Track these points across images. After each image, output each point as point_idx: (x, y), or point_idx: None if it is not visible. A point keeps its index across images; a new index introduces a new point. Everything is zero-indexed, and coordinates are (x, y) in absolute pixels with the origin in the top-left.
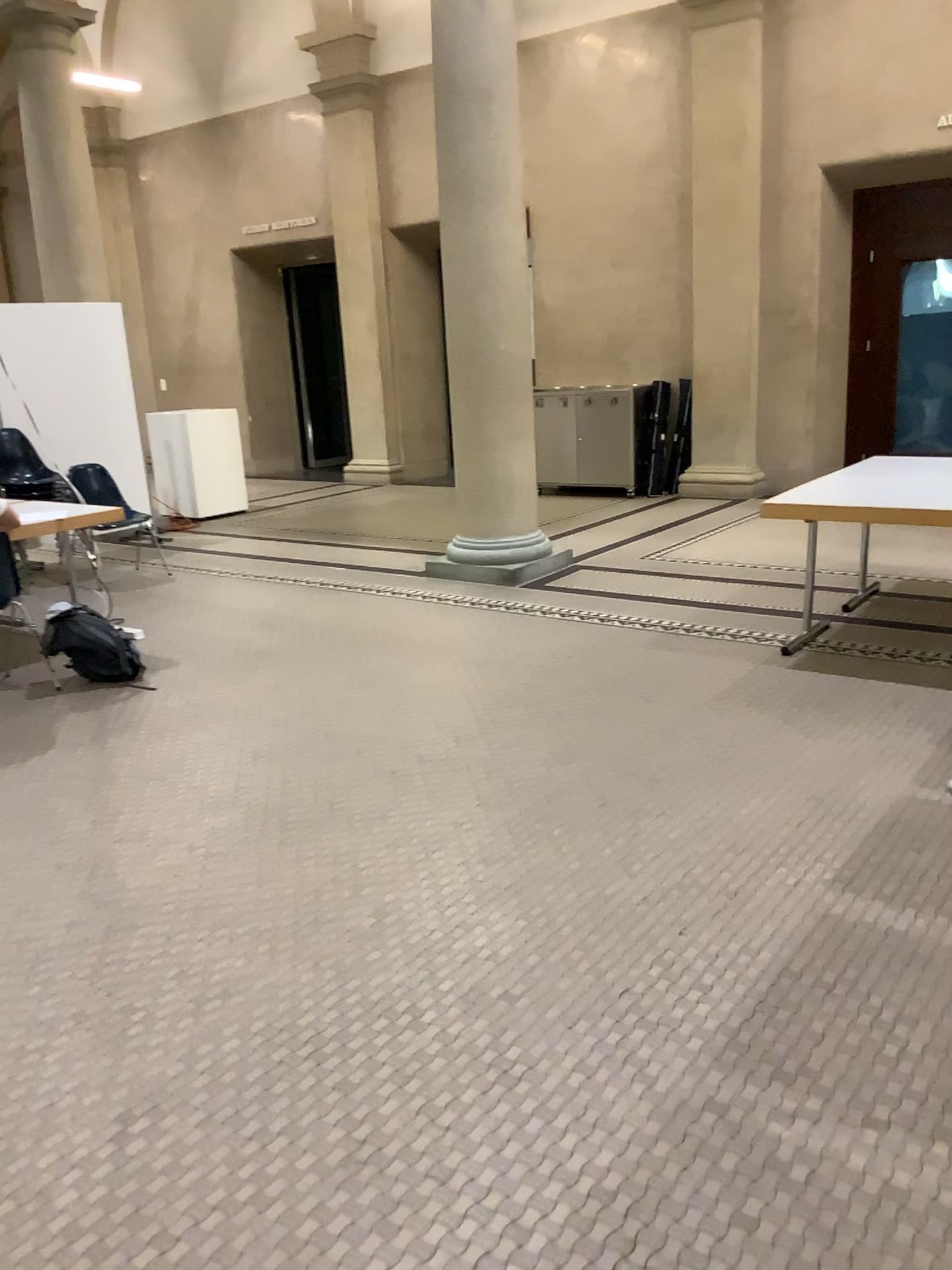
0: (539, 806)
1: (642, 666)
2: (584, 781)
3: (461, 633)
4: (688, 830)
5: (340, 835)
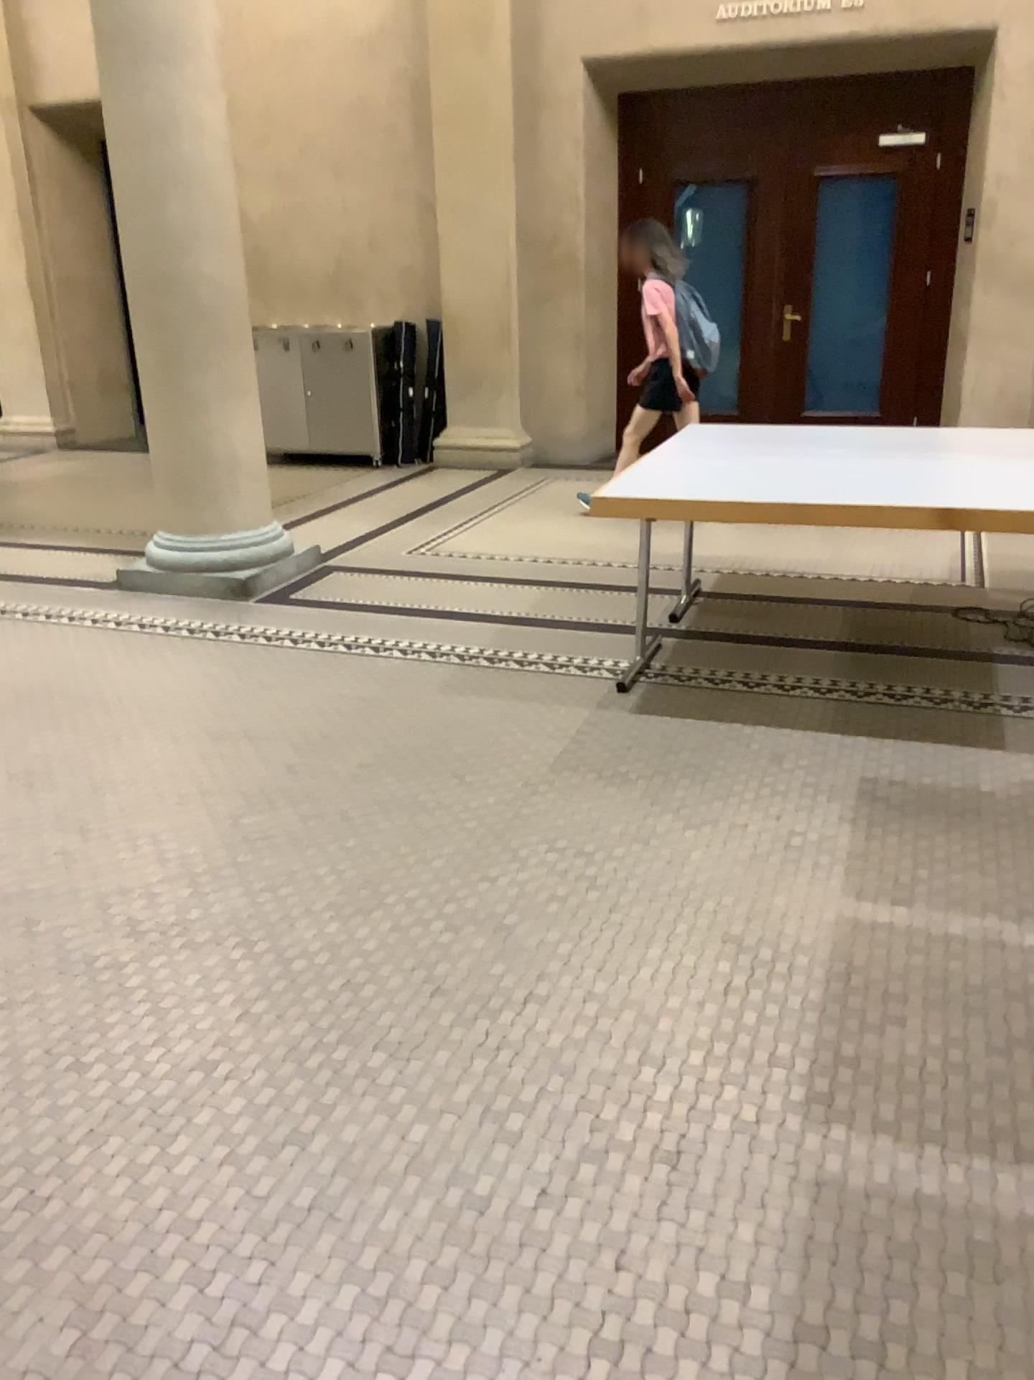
0: (343, 1011)
1: (445, 726)
2: (404, 949)
3: (179, 688)
4: (582, 1033)
5: (6, 1127)
